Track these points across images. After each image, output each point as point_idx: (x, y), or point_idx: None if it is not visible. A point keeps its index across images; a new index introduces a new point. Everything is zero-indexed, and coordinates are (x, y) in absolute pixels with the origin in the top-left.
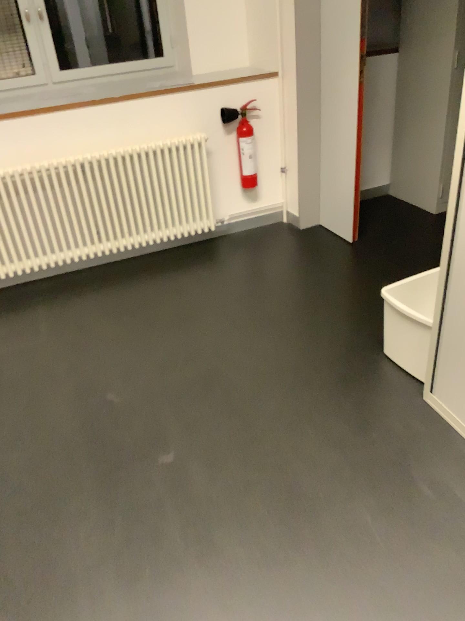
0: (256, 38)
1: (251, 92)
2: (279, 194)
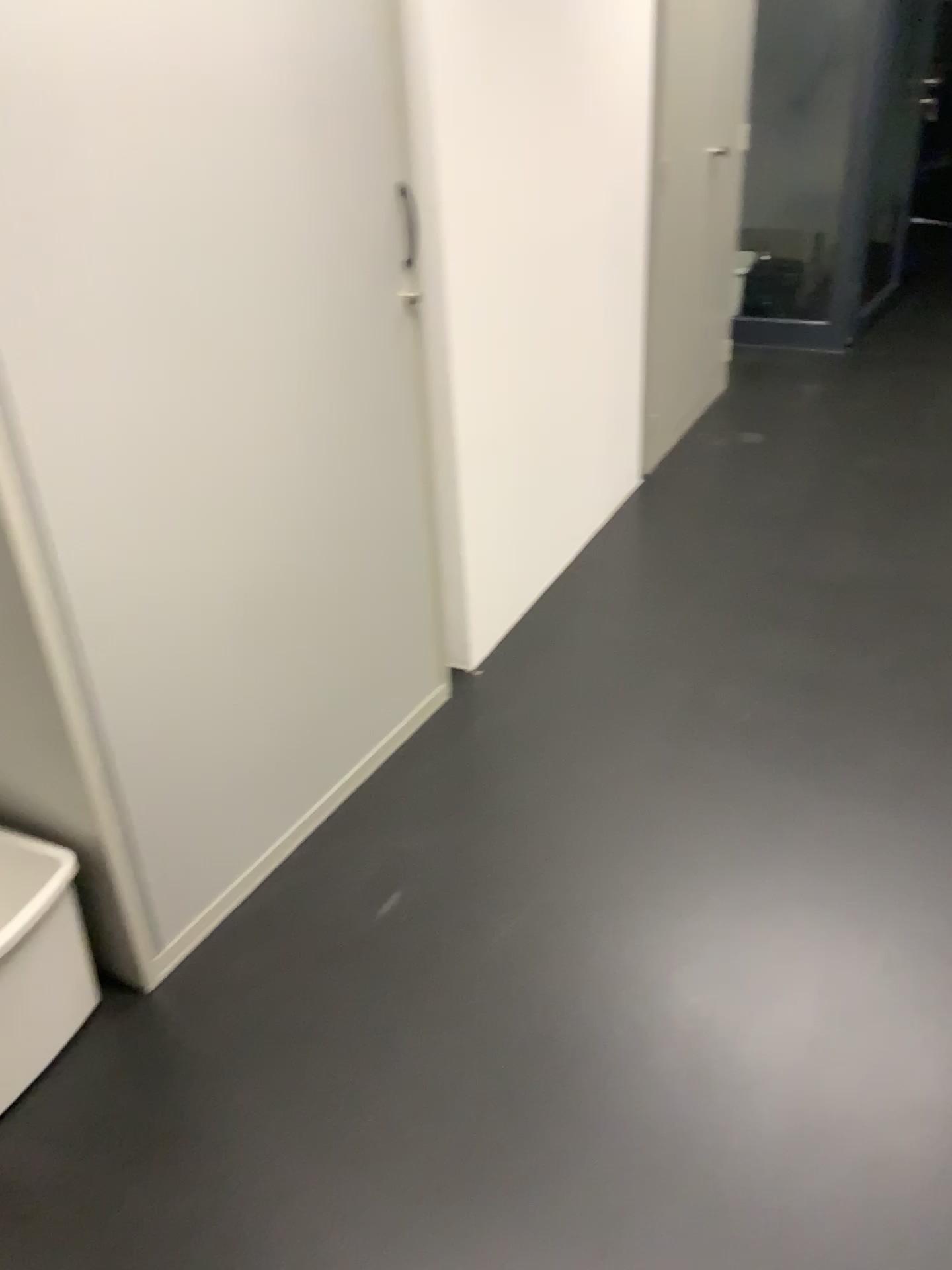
0: None
1: None
2: None
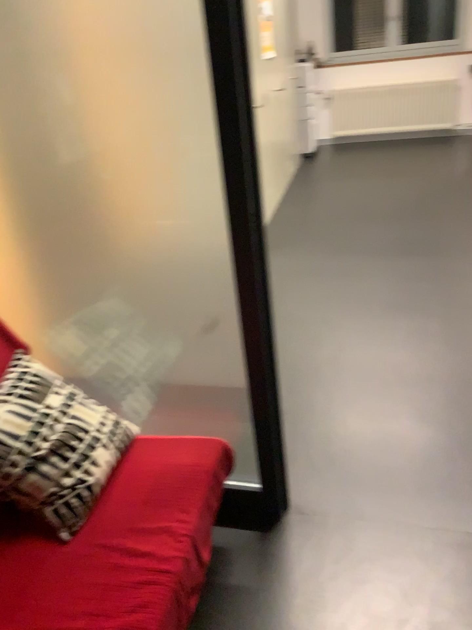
0: None
1: None
2: None
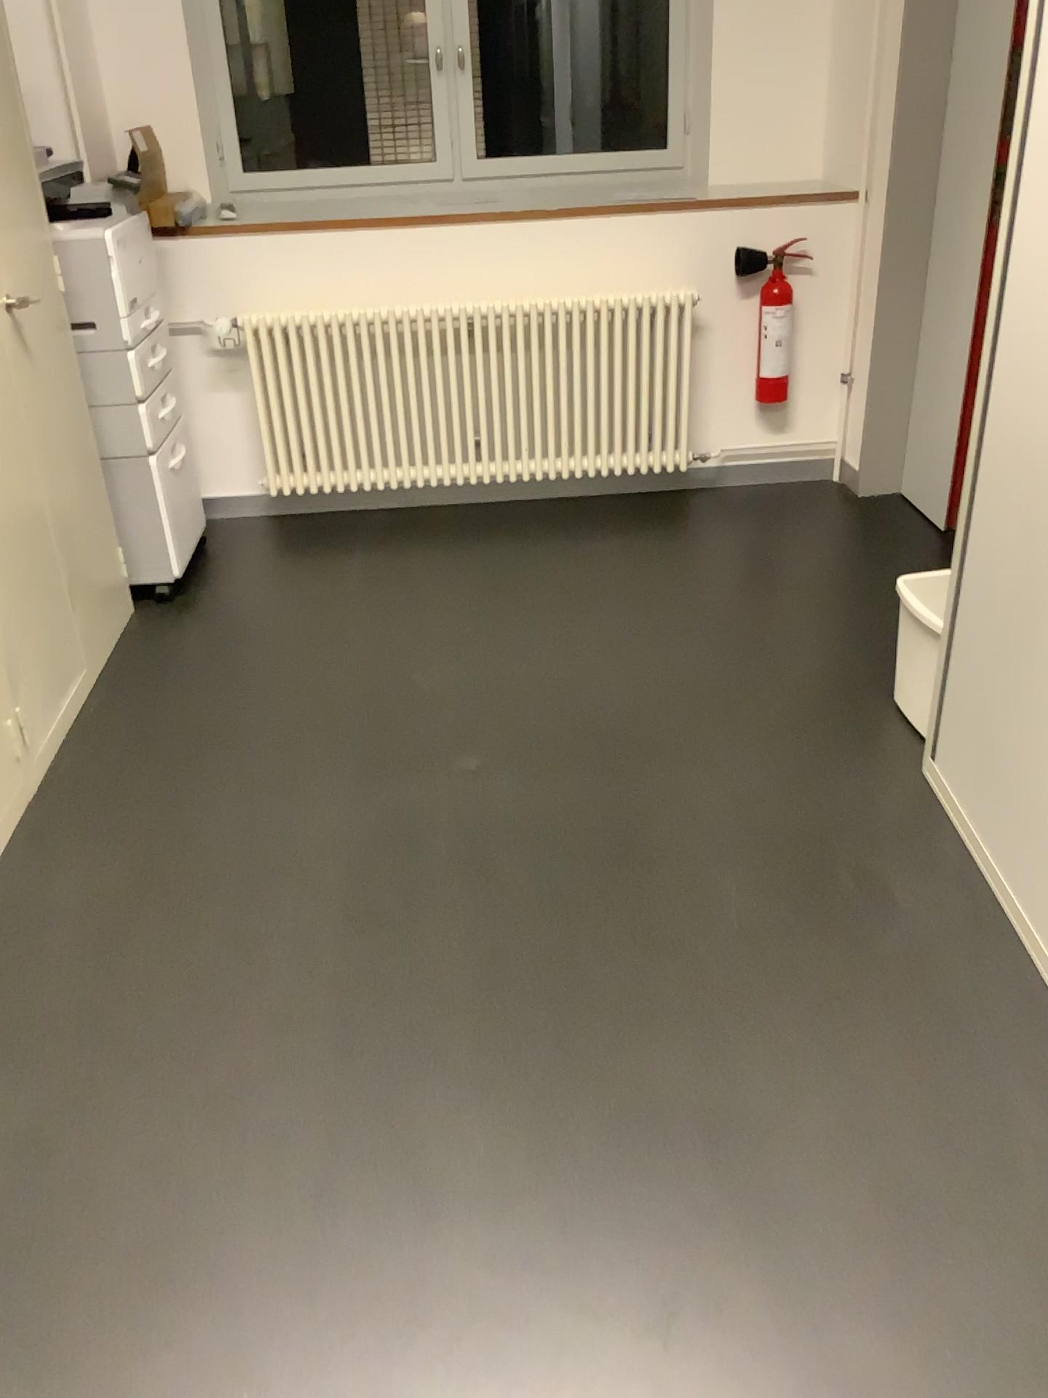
0: (840, 126)
1: (804, 223)
2: (834, 425)
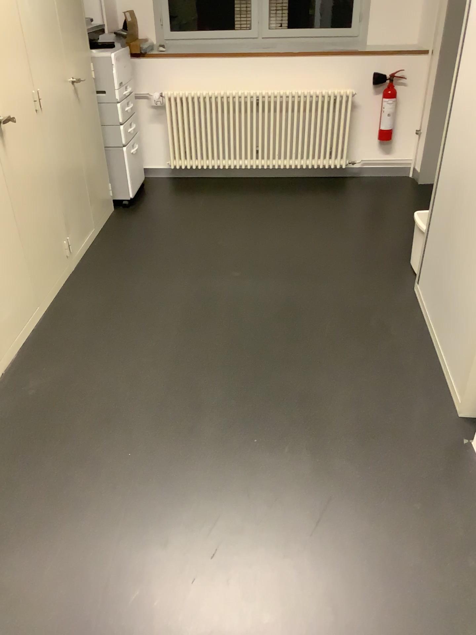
0: (426, 19)
1: (405, 62)
2: (412, 153)
